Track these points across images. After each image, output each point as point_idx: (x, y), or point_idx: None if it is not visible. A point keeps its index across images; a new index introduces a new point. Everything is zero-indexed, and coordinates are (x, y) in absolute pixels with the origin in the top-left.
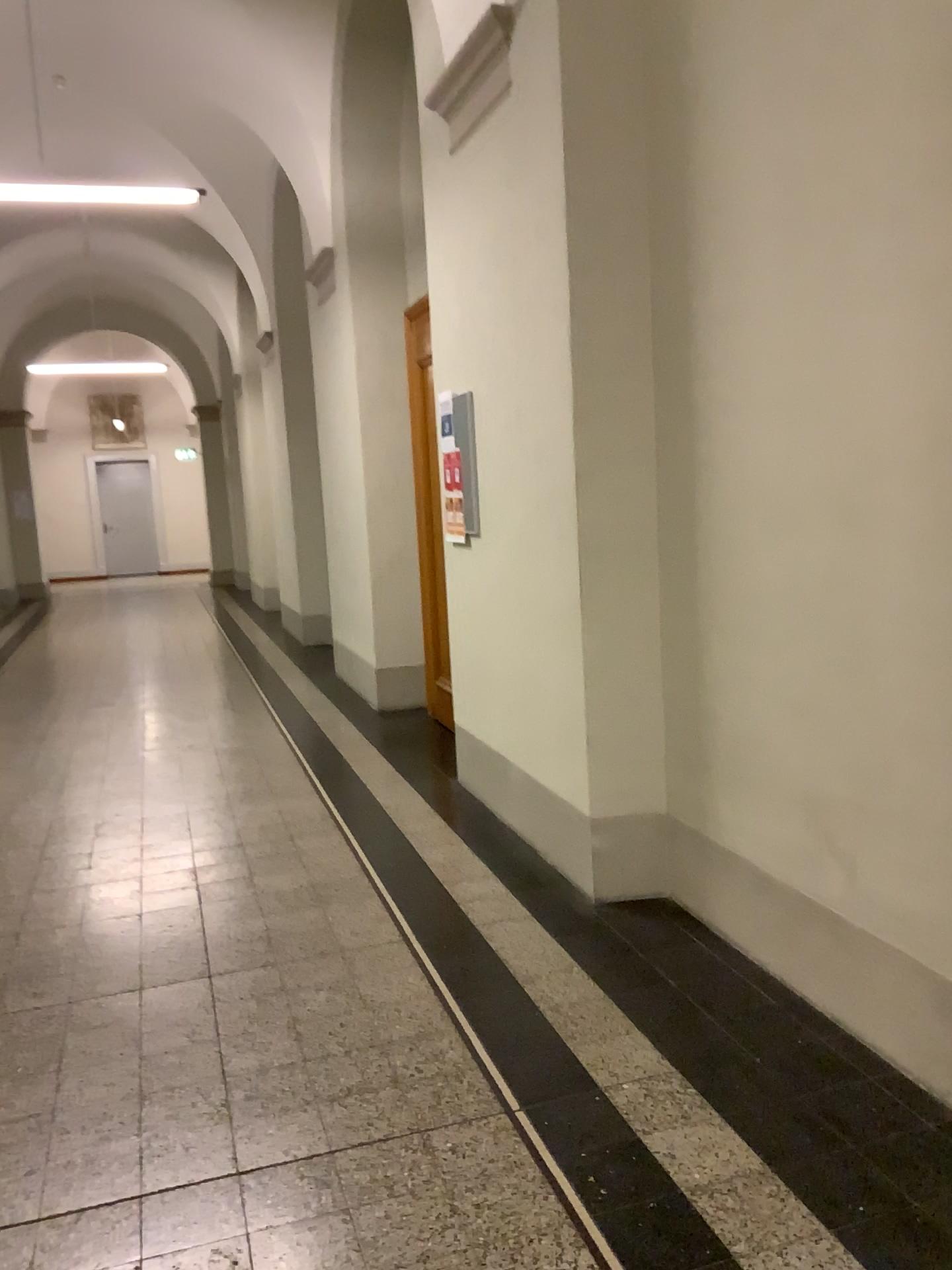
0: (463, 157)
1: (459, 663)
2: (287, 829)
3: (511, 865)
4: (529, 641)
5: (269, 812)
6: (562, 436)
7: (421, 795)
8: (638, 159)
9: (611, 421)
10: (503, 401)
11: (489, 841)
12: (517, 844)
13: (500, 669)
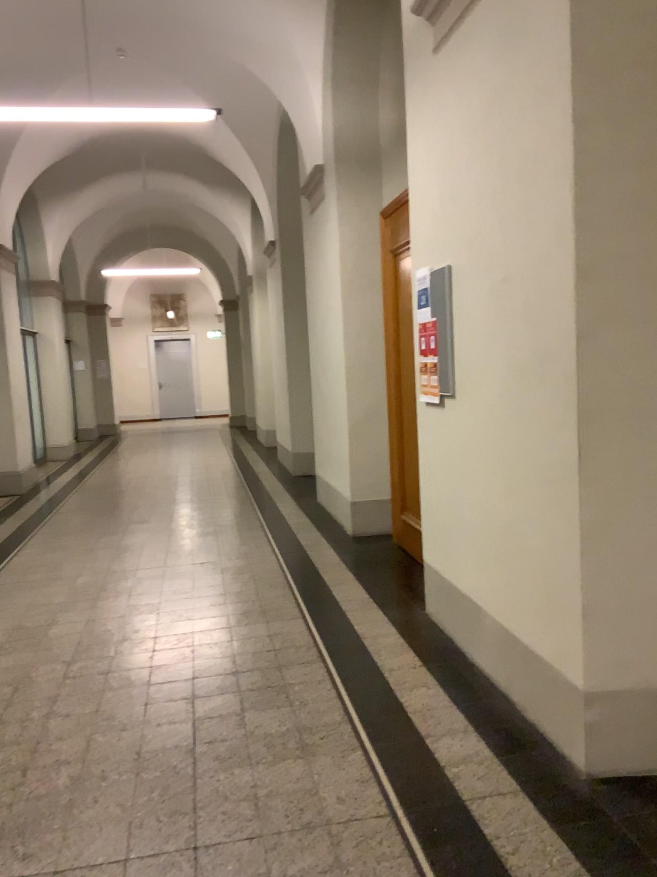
0: (446, 50)
1: (429, 508)
2: (276, 658)
3: (488, 715)
4: (509, 500)
5: (262, 636)
6: (558, 299)
7: (394, 625)
8: (650, 7)
9: (612, 282)
10: (484, 272)
11: (462, 682)
12: (490, 689)
13: (474, 522)
